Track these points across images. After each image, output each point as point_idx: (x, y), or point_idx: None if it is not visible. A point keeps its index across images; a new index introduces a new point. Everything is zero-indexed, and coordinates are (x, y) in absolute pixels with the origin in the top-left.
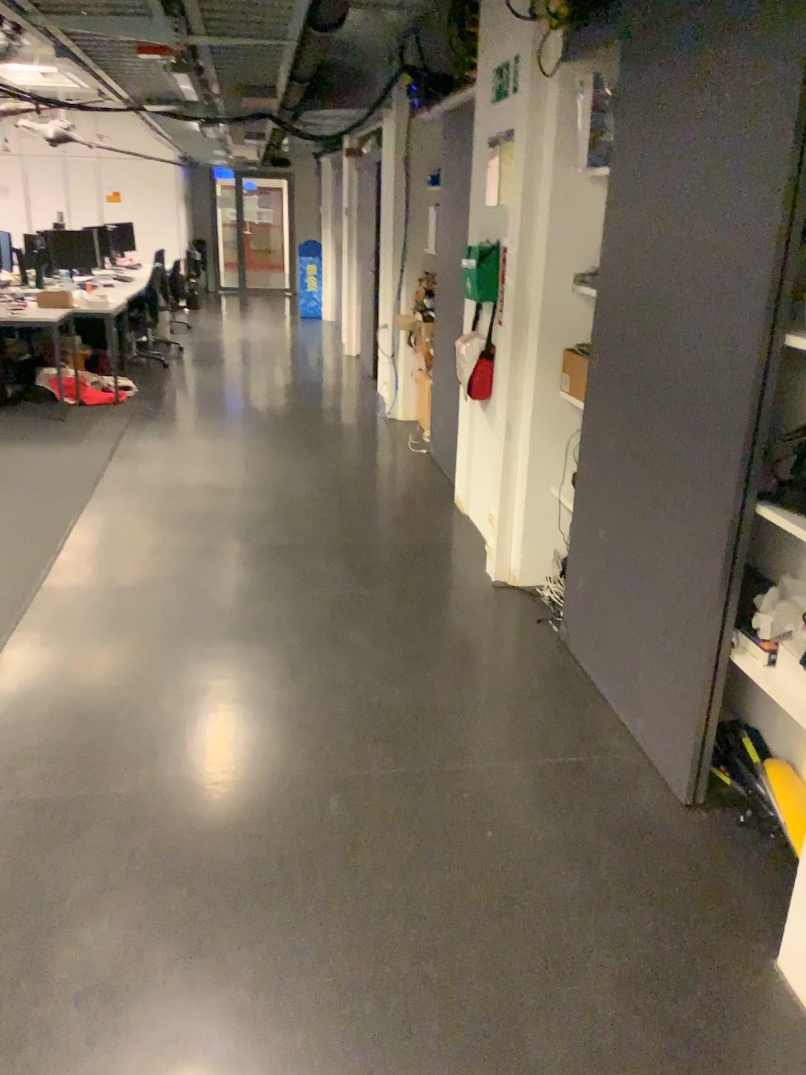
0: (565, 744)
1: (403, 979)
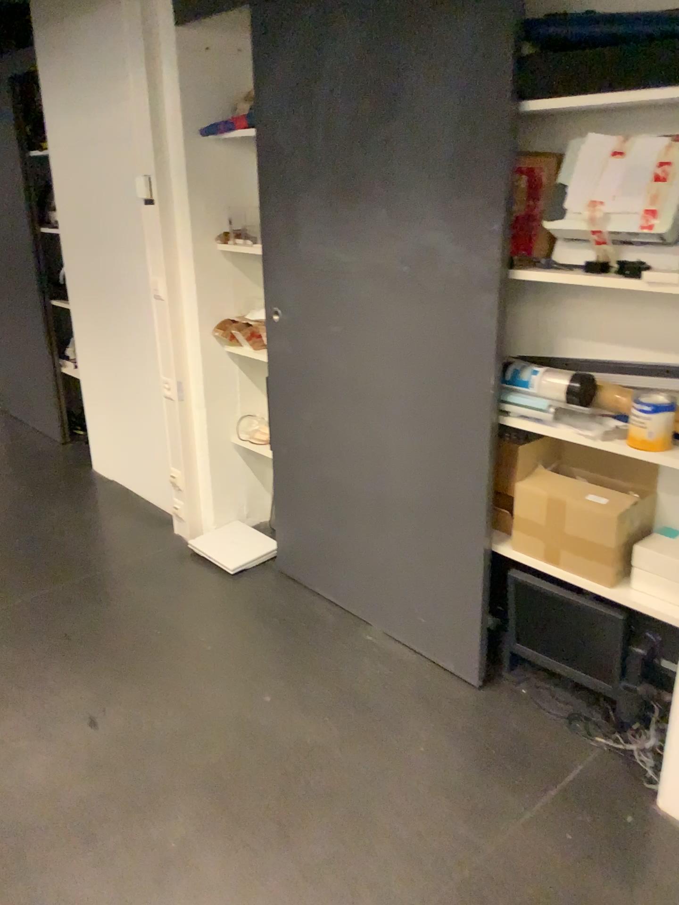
0: (5, 439)
1: None
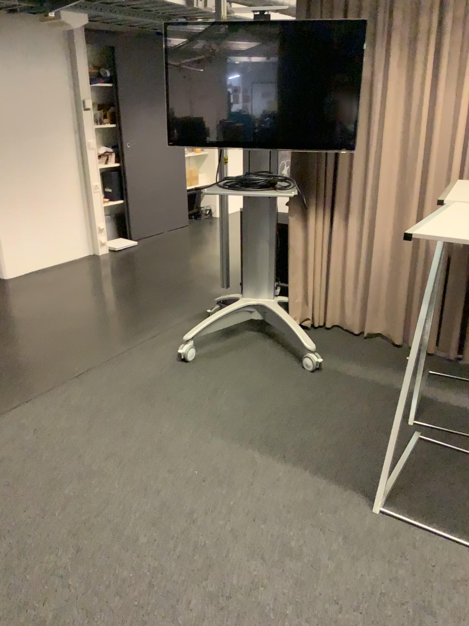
0: None
1: (56, 299)
